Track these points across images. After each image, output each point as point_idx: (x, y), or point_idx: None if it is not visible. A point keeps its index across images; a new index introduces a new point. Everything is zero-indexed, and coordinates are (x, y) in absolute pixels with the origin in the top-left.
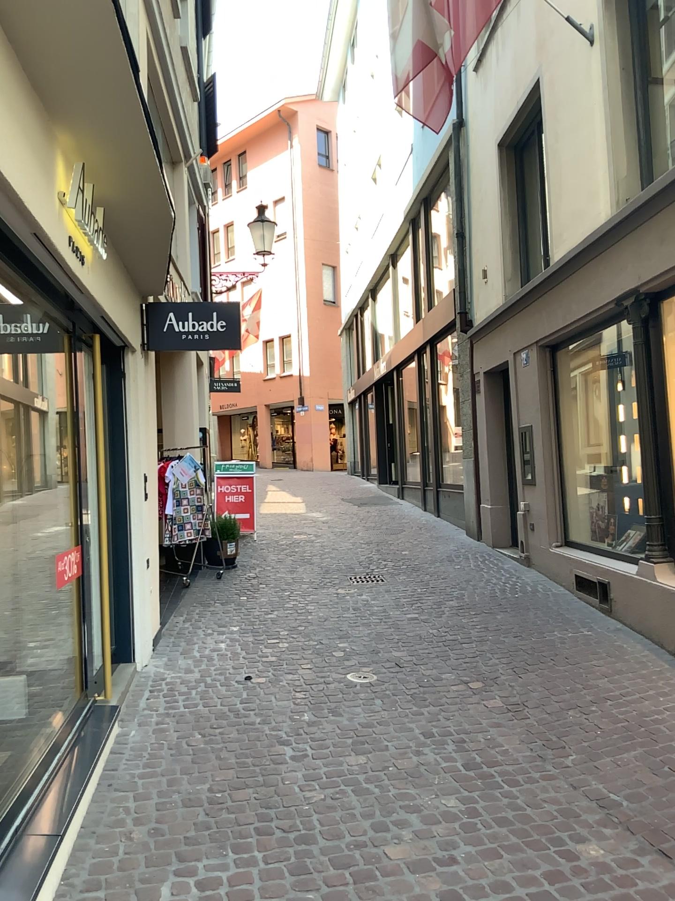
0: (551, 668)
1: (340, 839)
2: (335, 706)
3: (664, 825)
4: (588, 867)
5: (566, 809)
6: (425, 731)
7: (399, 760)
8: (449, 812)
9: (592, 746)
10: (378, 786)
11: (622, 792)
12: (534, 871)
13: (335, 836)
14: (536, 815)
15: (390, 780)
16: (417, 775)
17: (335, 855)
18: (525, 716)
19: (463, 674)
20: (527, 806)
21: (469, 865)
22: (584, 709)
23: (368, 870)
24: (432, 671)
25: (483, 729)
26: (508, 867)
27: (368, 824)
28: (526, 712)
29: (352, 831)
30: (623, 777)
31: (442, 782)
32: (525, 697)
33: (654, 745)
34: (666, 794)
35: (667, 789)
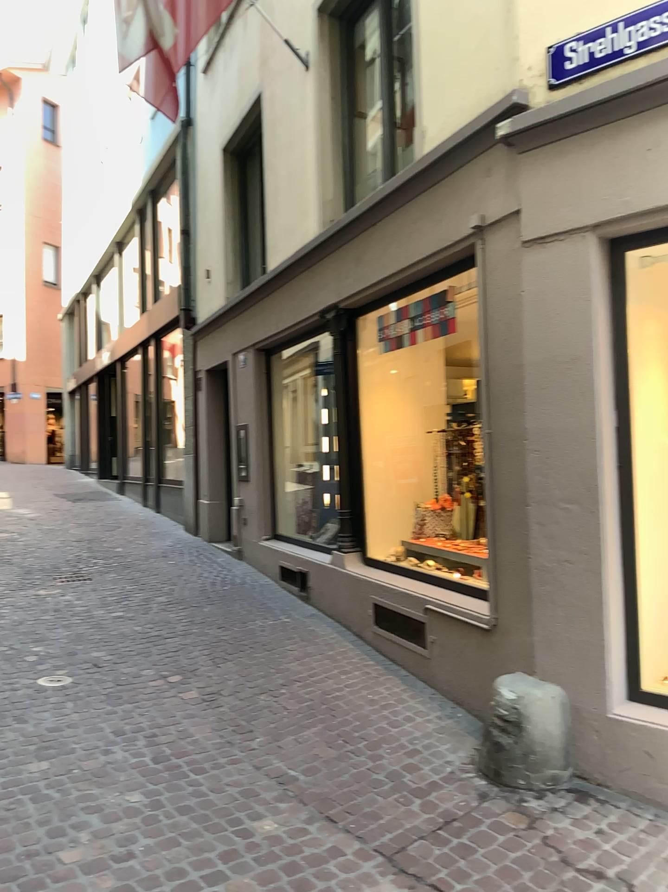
0: (249, 656)
1: (10, 853)
2: (20, 713)
3: (333, 793)
4: (261, 841)
5: (246, 790)
6: (117, 729)
7: (85, 762)
8: (133, 808)
9: (277, 727)
10: (58, 791)
11: (300, 766)
12: (210, 854)
13: (4, 850)
14: (218, 799)
15: (73, 784)
16: (103, 774)
17: (1, 871)
18: (219, 705)
19: (163, 668)
20: (210, 792)
21: (146, 858)
22: (275, 693)
23: (37, 881)
24: (131, 668)
25: (176, 721)
26: (184, 854)
27: (42, 832)
28: (220, 701)
29: (24, 841)
30: (302, 753)
31: (128, 779)
32: (221, 687)
33: (333, 720)
34: (337, 765)
35: (339, 759)
